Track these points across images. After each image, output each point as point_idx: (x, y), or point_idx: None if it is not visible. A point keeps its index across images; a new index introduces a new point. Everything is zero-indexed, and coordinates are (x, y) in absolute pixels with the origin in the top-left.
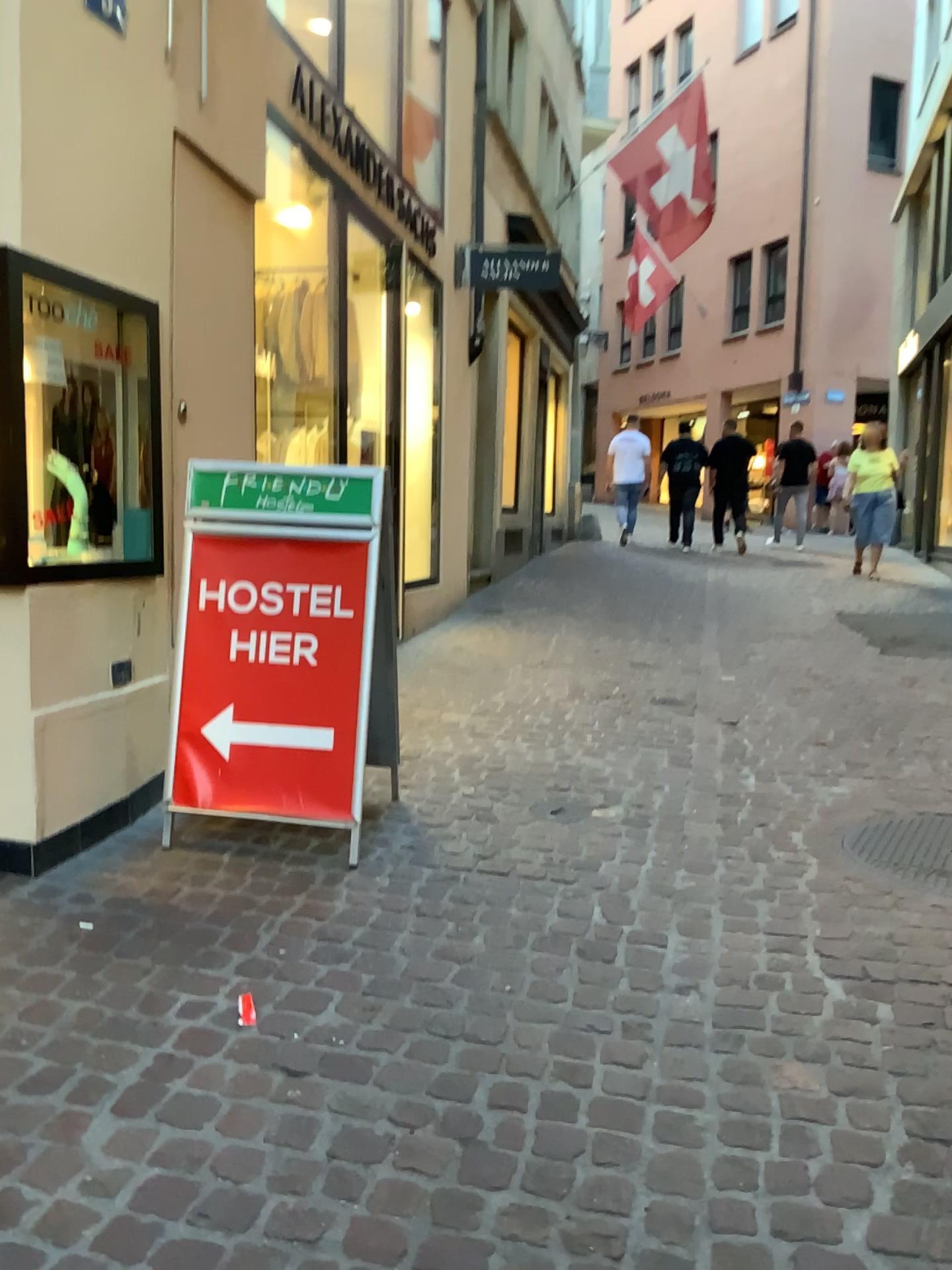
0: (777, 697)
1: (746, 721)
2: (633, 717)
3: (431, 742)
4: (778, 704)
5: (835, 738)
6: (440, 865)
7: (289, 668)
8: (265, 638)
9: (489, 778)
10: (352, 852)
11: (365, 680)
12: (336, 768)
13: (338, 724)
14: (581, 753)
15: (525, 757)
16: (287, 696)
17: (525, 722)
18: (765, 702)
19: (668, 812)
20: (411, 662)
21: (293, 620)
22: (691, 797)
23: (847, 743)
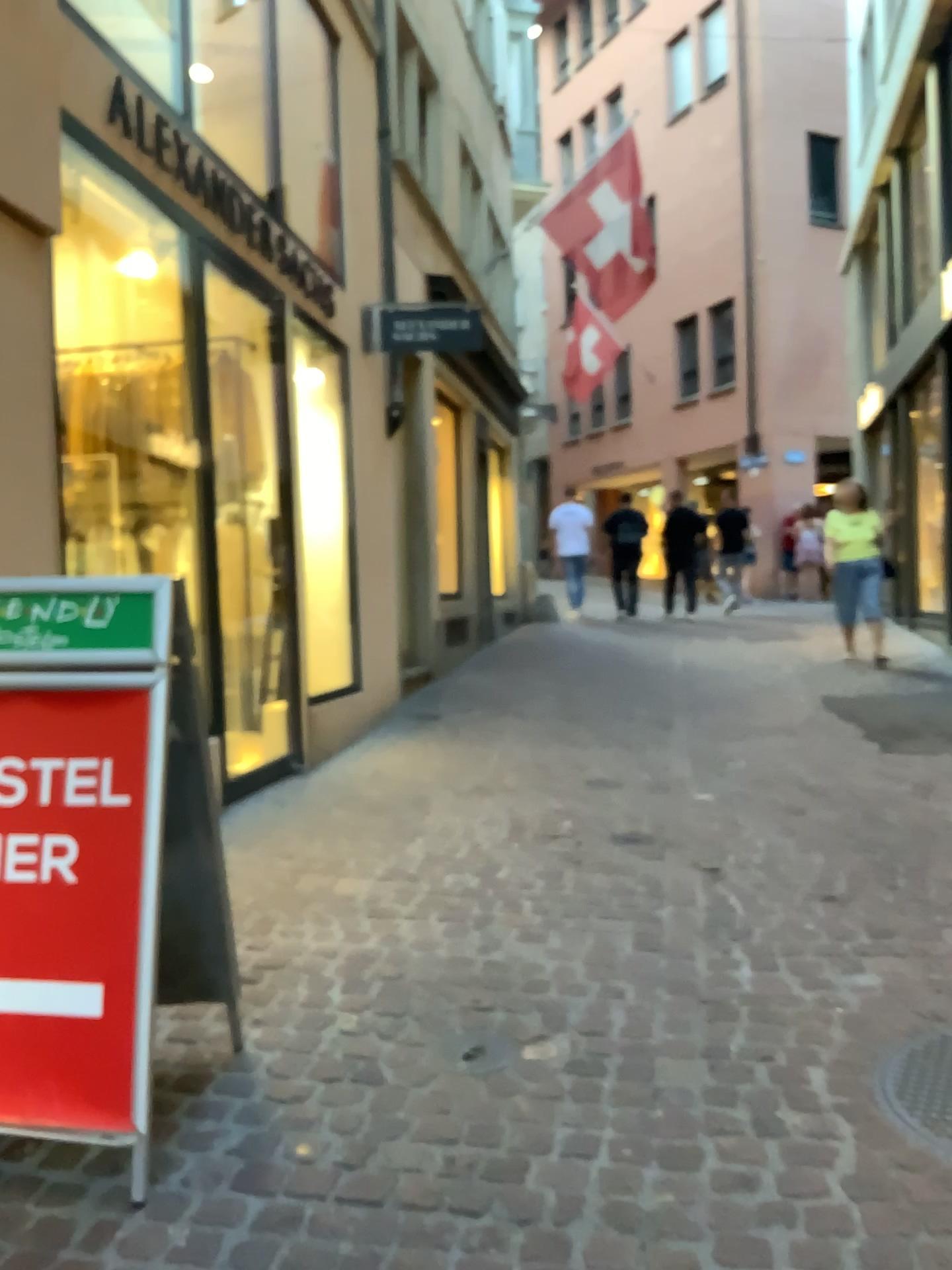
0: (767, 831)
1: (731, 873)
2: (583, 875)
3: (309, 937)
4: (769, 841)
5: (849, 893)
6: (275, 1193)
7: (37, 889)
8: (1, 844)
9: (379, 997)
10: (139, 1177)
11: (151, 902)
12: (109, 1044)
13: (109, 976)
14: (512, 941)
15: (434, 956)
16: (35, 934)
17: (440, 893)
18: (753, 840)
19: (630, 1047)
20: (308, 806)
21: (41, 814)
22: (663, 1014)
23: (866, 900)
